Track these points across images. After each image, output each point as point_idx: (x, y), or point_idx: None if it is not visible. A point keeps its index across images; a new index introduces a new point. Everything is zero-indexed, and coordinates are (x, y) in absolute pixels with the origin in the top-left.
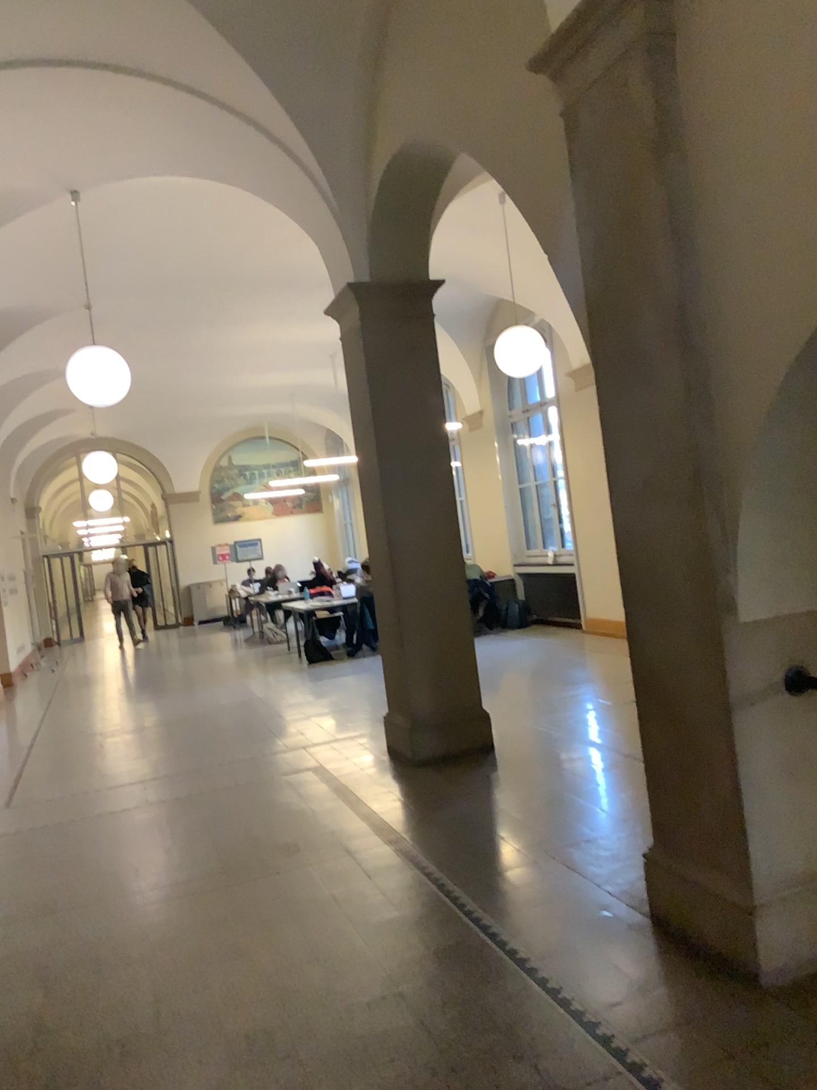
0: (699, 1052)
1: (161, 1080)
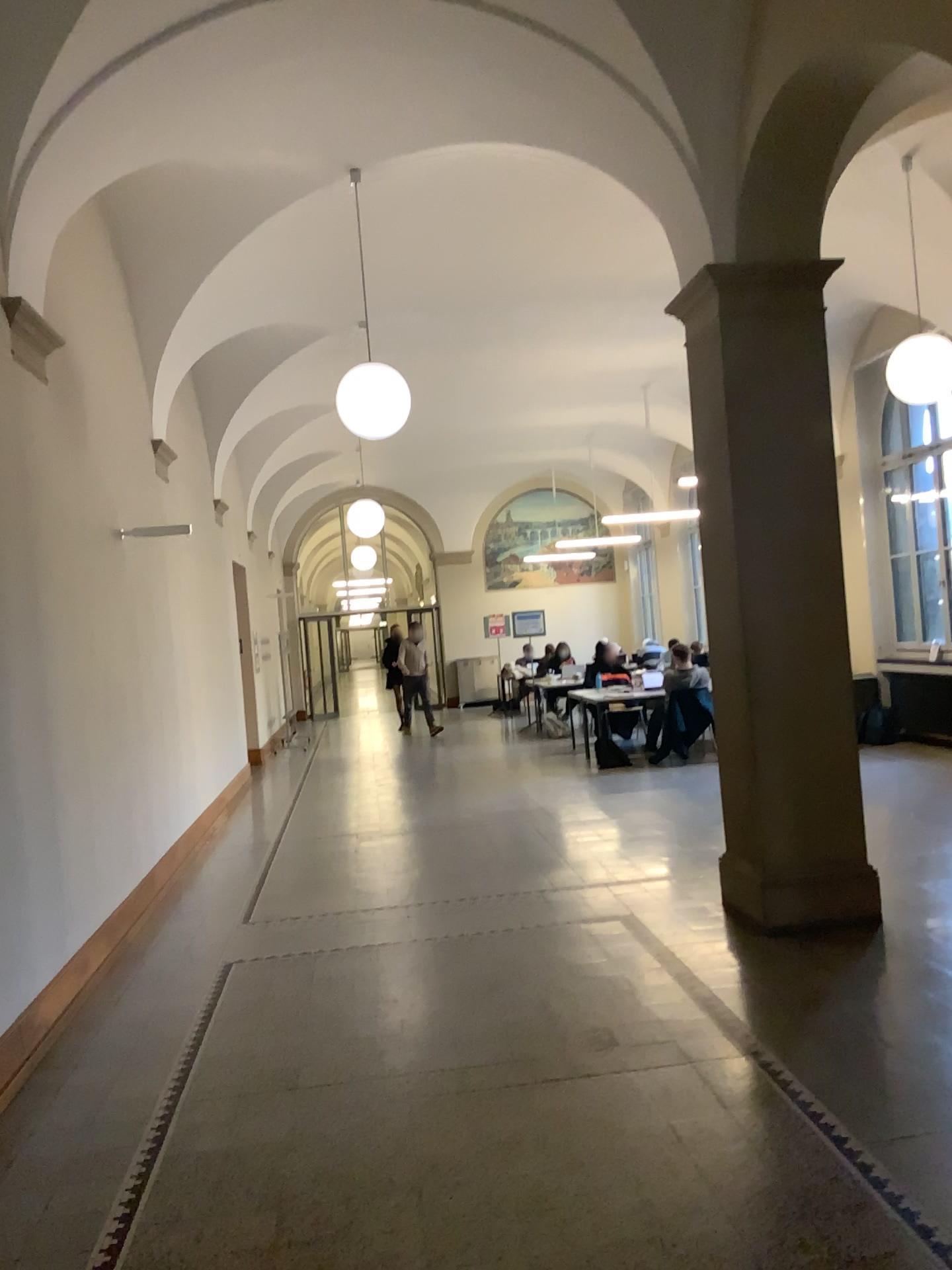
0: None
1: None
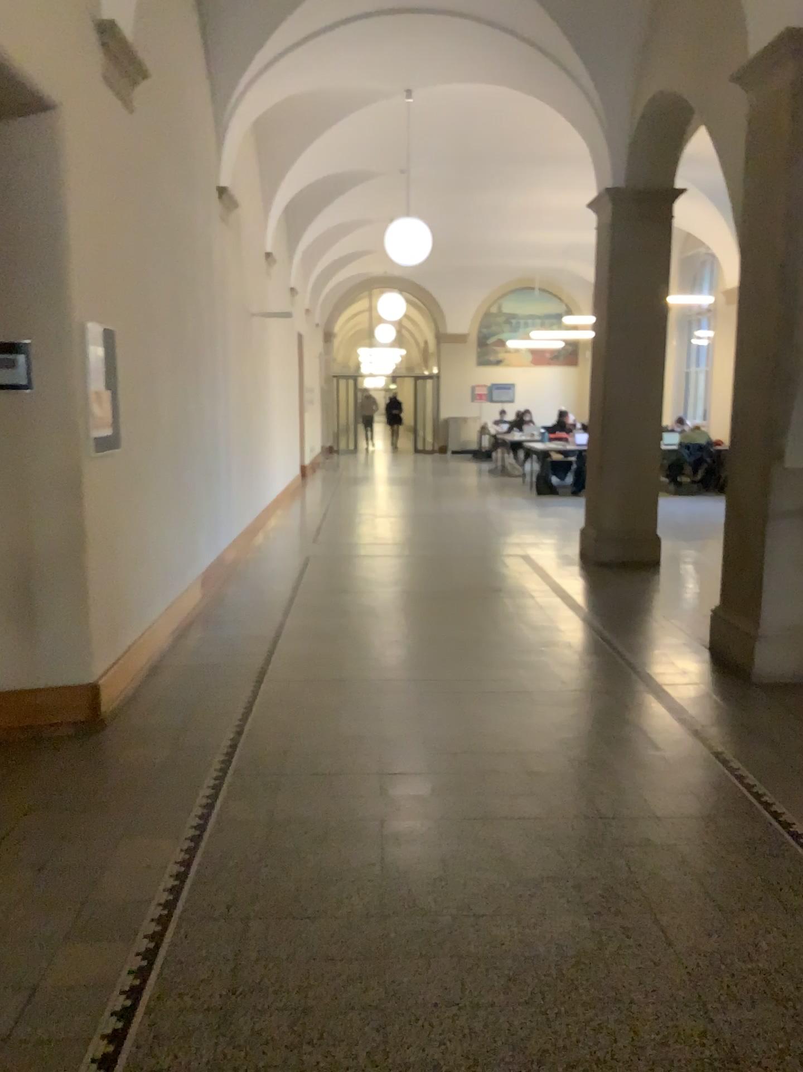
0: (695, 689)
1: (411, 652)
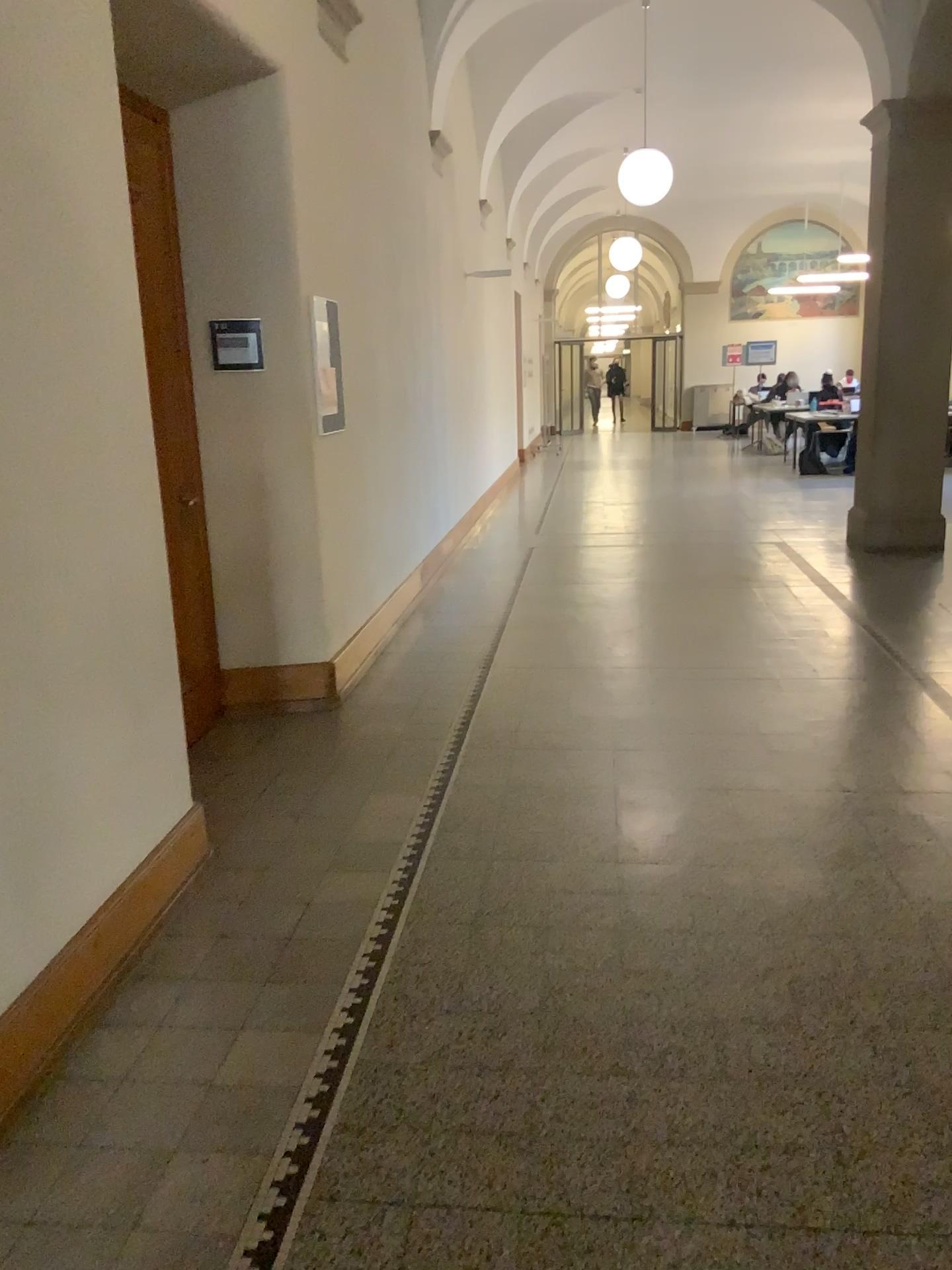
0: None
1: (649, 638)
